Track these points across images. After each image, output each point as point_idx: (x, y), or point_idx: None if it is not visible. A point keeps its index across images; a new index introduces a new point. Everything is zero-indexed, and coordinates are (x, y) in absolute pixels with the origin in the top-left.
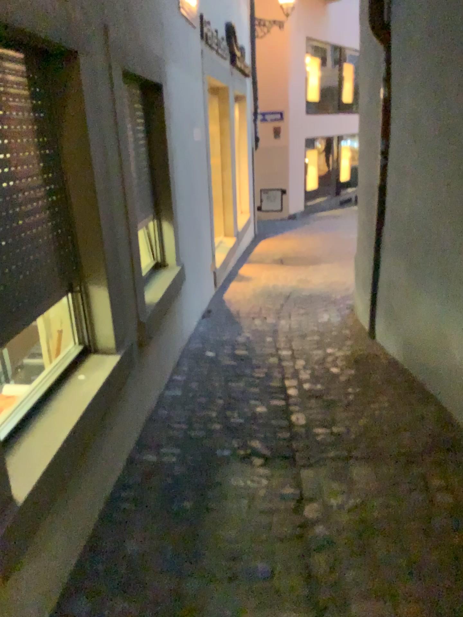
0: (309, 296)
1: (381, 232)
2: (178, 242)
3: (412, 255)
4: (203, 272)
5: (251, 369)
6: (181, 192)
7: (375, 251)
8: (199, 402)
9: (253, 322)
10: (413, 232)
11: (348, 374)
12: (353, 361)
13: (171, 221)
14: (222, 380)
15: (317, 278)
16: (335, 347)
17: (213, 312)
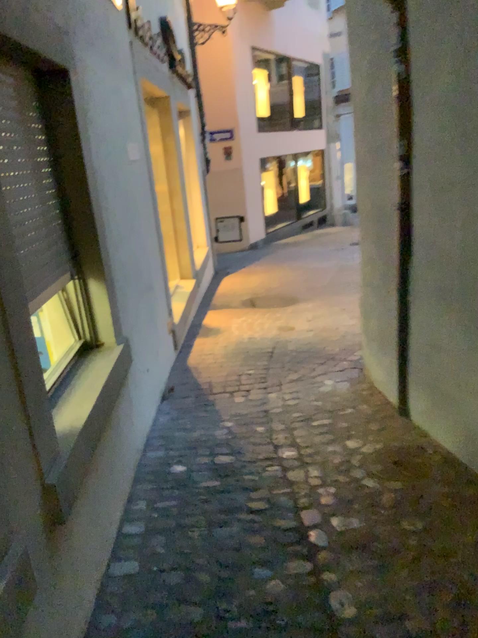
0: (298, 352)
1: (405, 270)
2: (116, 310)
3: (476, 307)
4: (157, 337)
5: (245, 495)
6: (115, 234)
7: (398, 296)
8: (169, 587)
9: (232, 402)
10: (475, 272)
11: (392, 491)
12: (390, 460)
13: (103, 280)
14: (202, 524)
15: (301, 324)
16: (357, 437)
17: (177, 390)
